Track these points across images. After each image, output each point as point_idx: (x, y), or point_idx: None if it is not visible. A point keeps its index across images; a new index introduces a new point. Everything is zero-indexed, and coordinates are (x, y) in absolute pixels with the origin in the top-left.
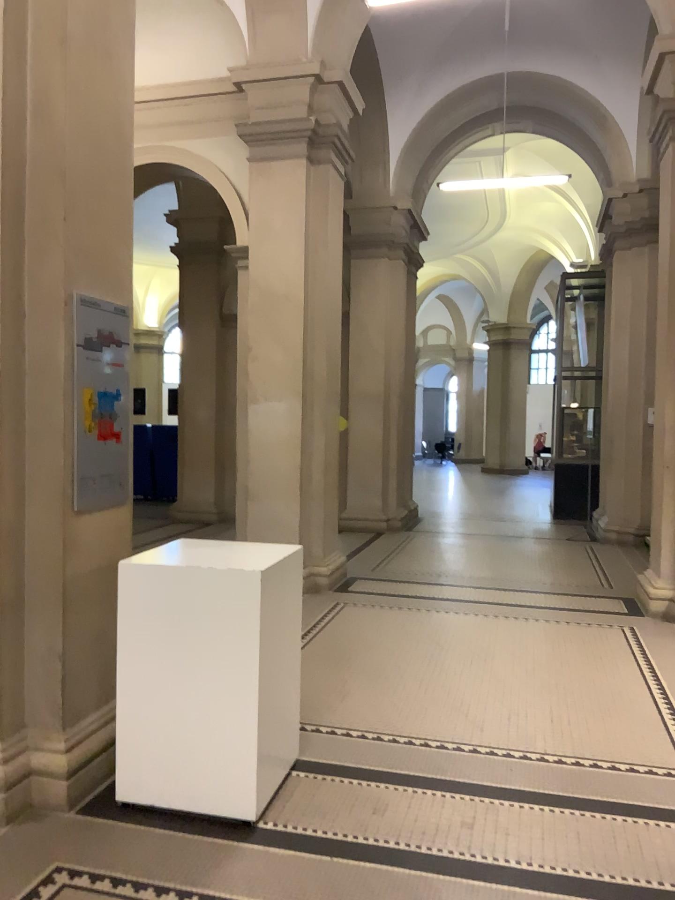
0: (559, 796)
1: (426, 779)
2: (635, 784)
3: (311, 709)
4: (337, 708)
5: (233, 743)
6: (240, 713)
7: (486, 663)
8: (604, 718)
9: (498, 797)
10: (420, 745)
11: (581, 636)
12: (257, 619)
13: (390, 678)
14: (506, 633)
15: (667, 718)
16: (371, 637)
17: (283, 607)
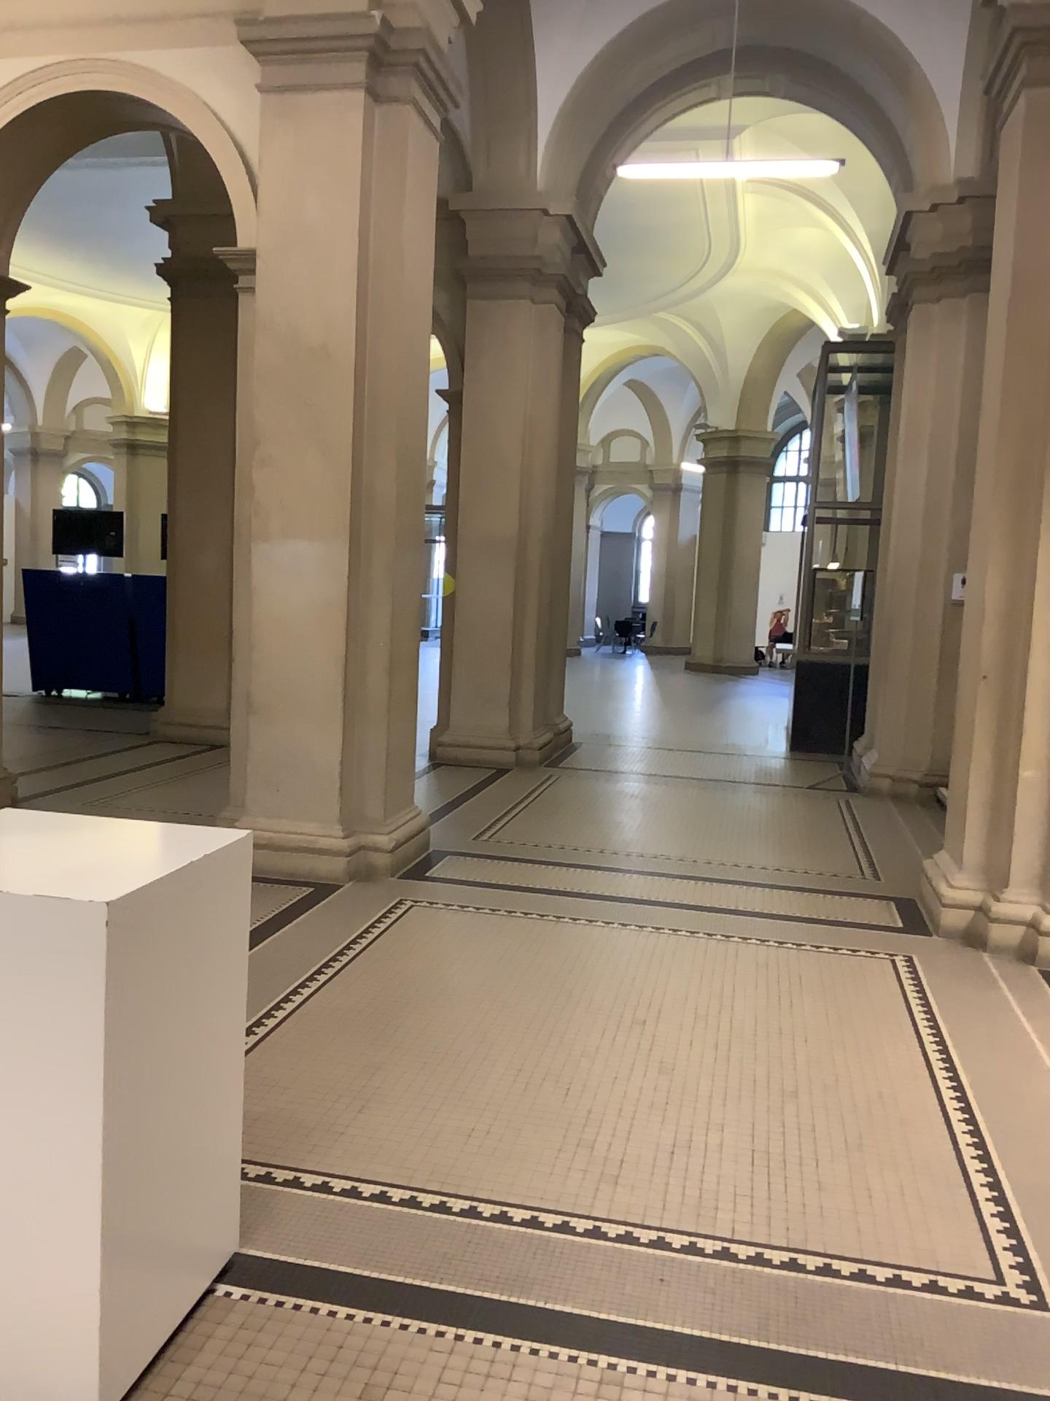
0: (742, 1346)
1: (481, 1302)
2: (895, 1317)
3: (290, 1129)
4: (339, 1128)
5: (43, 1260)
6: (57, 1199)
7: (640, 1031)
8: (845, 1154)
9: (619, 1348)
10: (484, 1218)
11: (817, 978)
12: (93, 1000)
13: (456, 1060)
14: (684, 968)
15: (962, 1154)
16: (439, 972)
17: (185, 961)
